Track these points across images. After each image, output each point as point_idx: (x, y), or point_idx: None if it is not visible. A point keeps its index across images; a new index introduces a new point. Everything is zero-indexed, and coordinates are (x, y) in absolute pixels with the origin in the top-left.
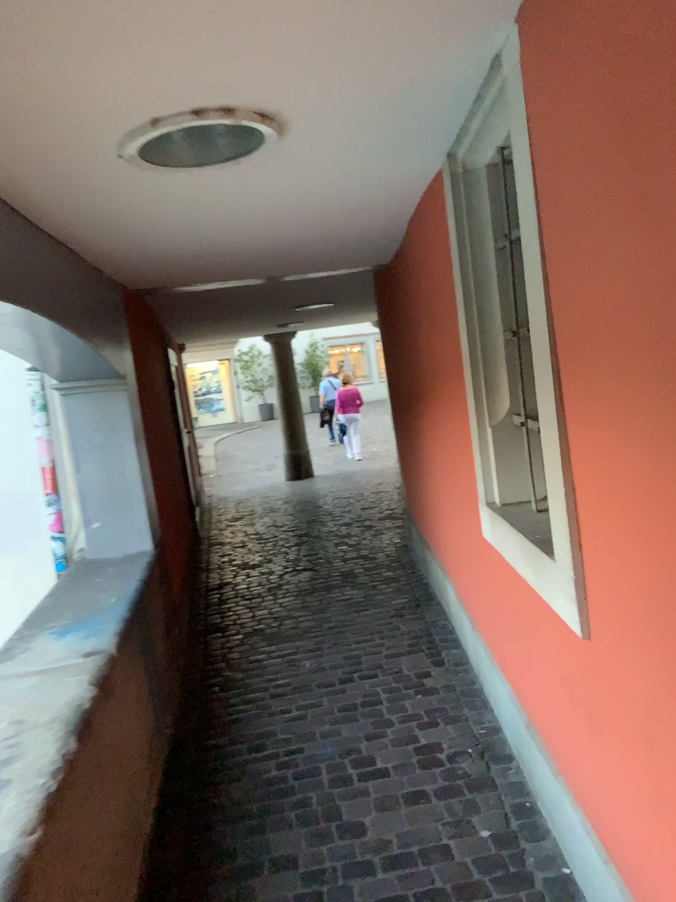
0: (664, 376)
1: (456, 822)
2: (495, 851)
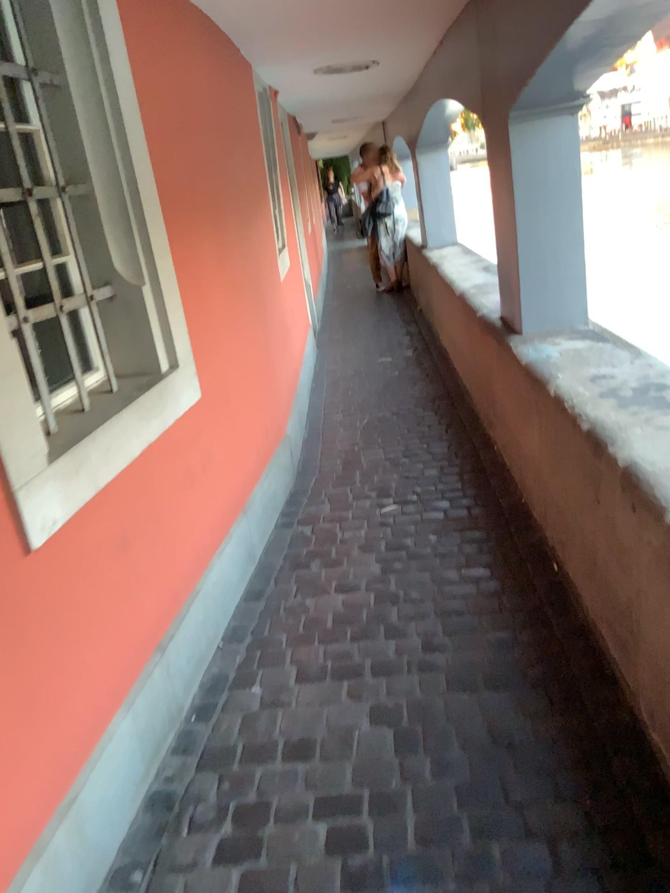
0: (217, 205)
1: (271, 702)
2: (256, 669)
